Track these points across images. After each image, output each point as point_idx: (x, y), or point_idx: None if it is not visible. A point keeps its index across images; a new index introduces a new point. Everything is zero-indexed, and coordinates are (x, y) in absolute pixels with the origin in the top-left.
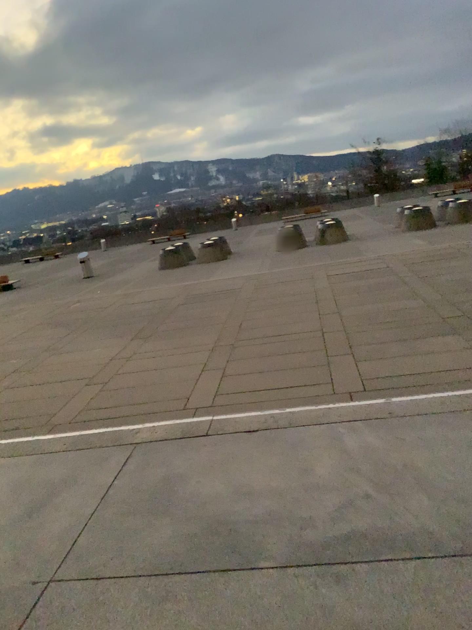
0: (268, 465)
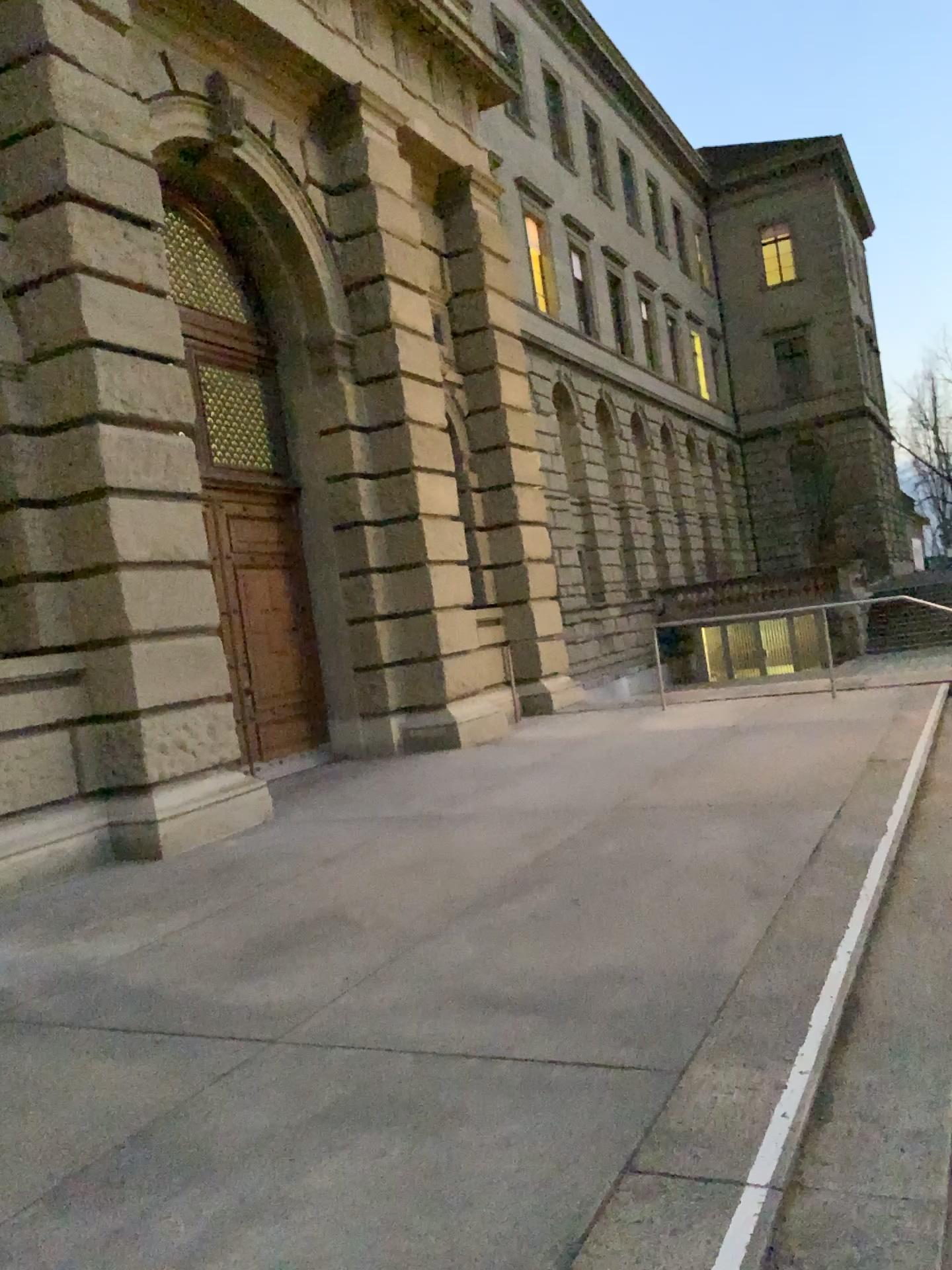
0: (310, 1262)
